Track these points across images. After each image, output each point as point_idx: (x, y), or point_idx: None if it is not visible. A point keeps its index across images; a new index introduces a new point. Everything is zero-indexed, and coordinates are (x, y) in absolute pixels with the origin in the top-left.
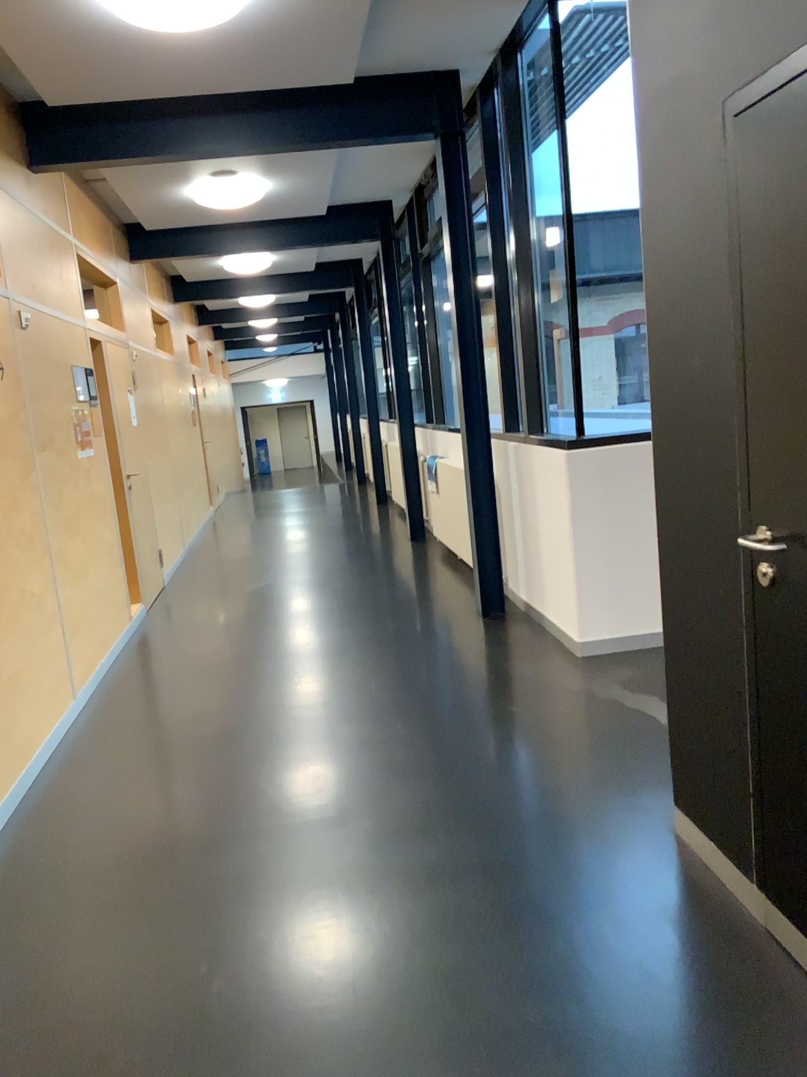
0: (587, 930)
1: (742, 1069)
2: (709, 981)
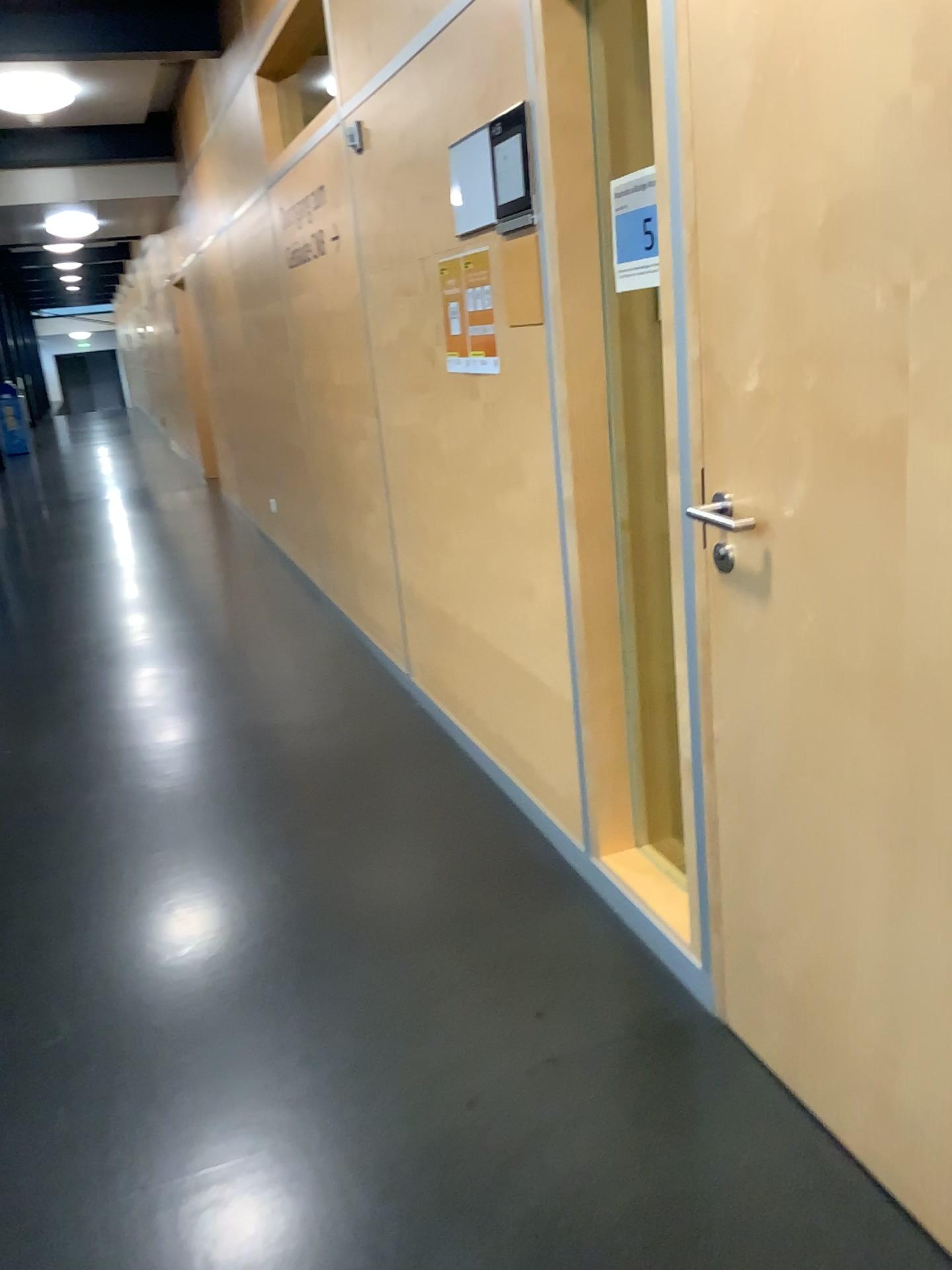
0: None
1: None
2: None
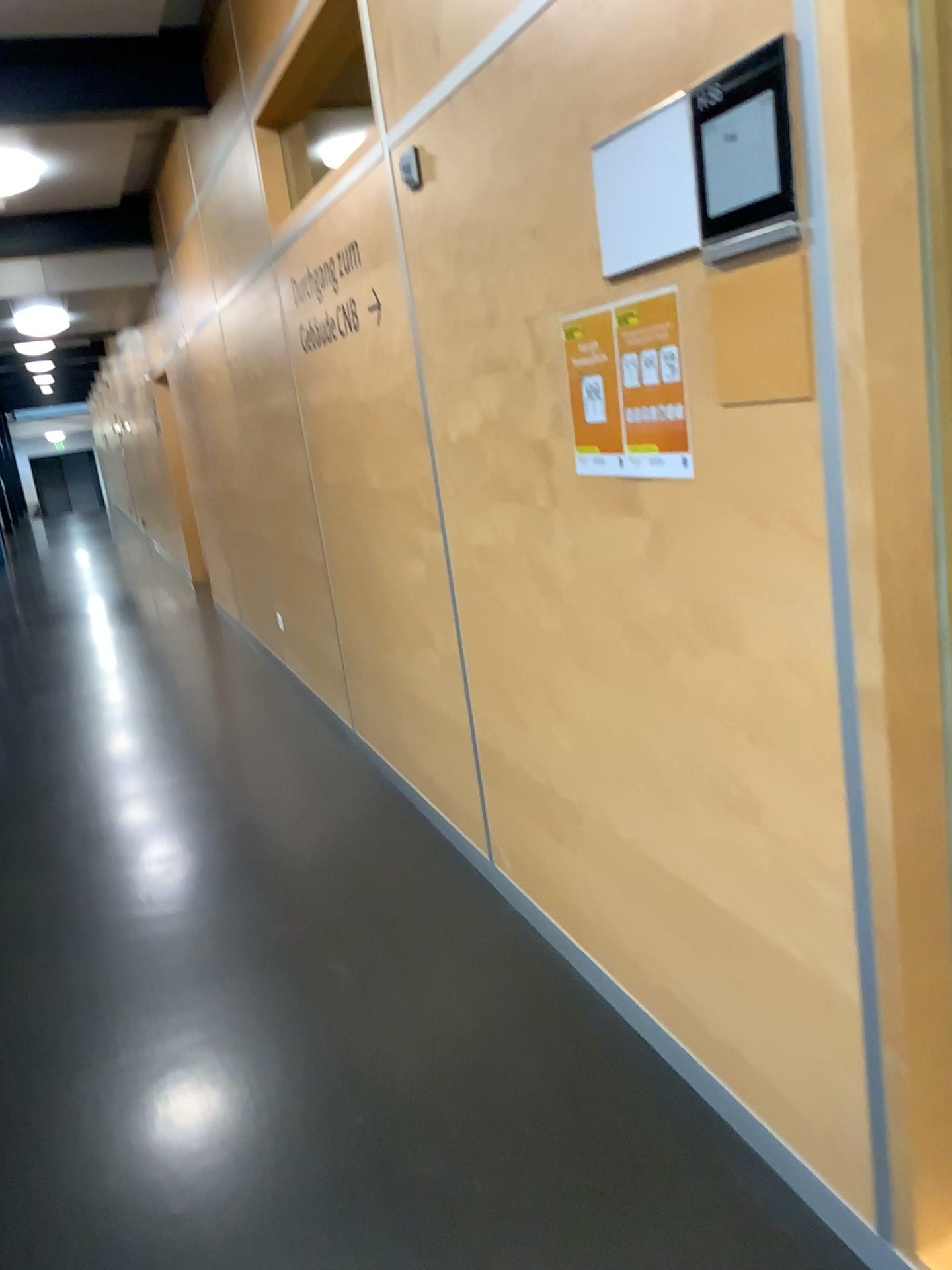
0: None
1: None
2: None
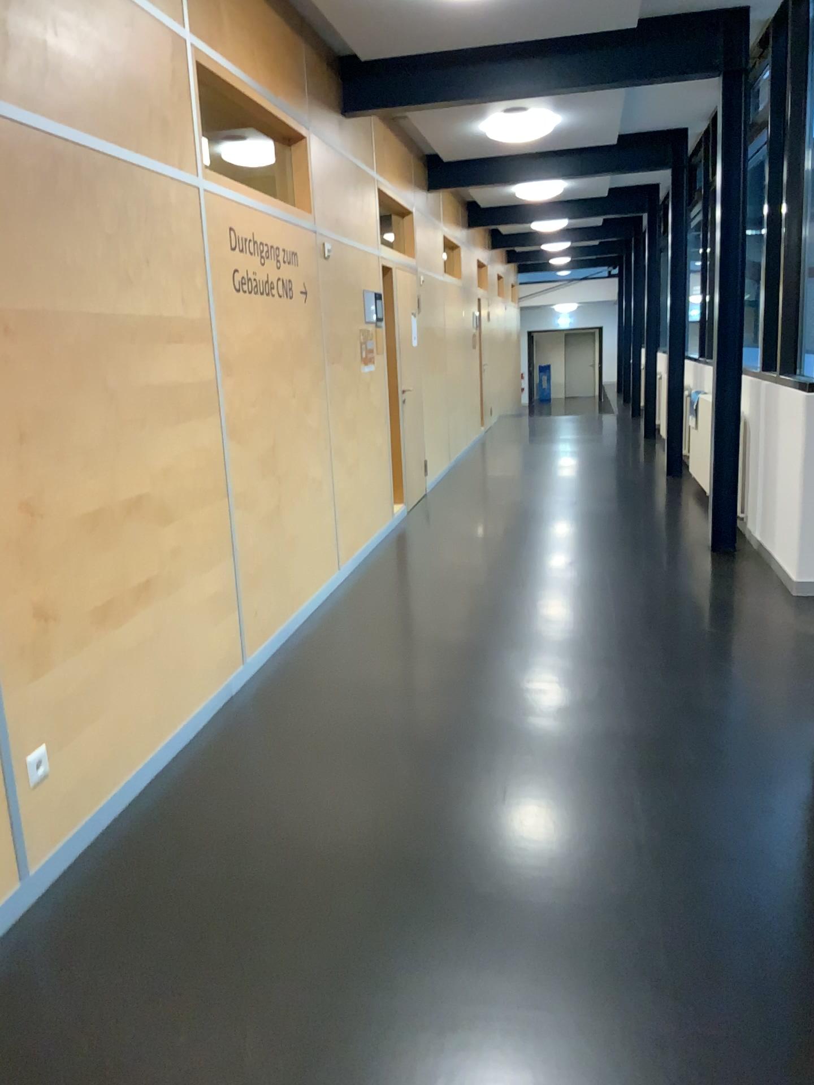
0: (707, 790)
1: (797, 896)
2: (797, 840)
